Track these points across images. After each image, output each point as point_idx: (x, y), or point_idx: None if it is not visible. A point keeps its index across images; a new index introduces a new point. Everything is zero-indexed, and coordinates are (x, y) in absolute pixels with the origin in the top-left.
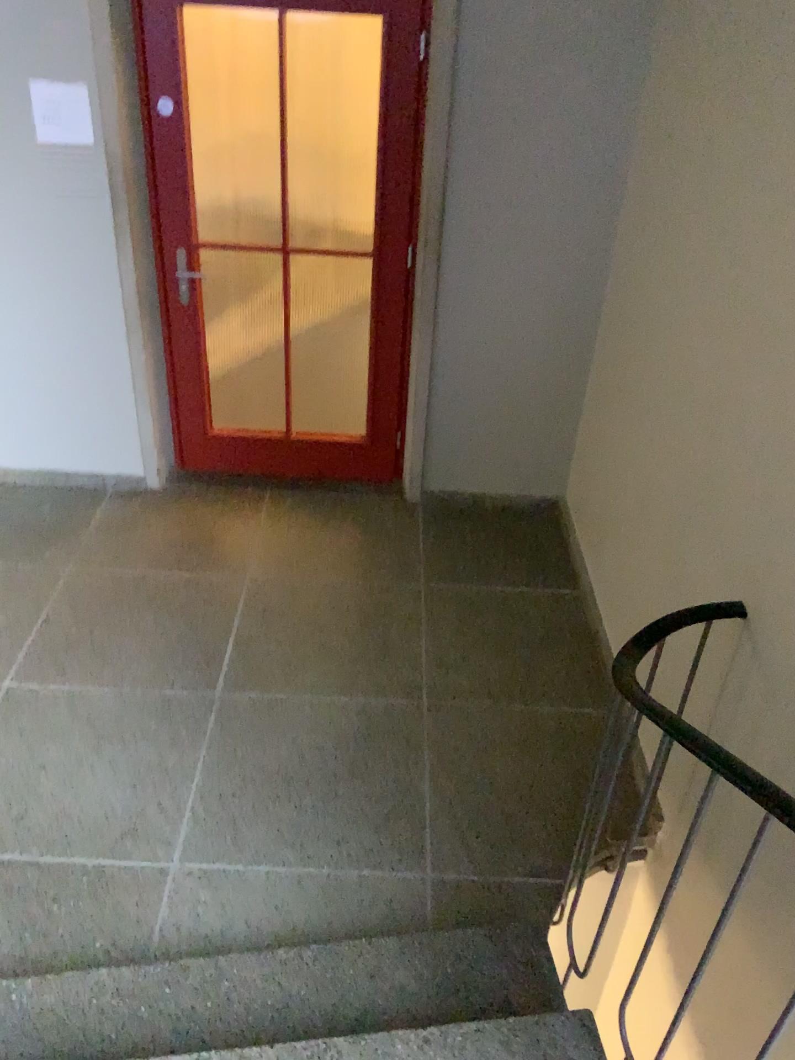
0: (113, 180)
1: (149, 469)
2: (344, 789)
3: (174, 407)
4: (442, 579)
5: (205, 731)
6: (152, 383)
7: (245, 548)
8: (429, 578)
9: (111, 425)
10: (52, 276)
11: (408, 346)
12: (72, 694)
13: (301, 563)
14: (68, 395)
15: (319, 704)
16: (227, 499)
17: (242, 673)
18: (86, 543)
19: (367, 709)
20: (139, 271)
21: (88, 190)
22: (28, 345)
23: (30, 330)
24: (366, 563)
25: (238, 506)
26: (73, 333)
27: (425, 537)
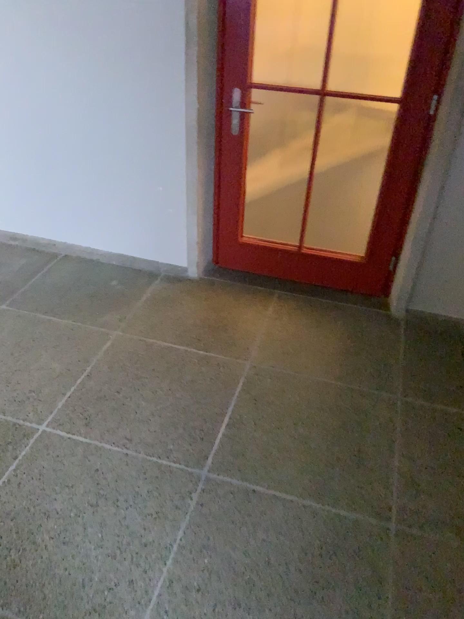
0: (185, 22)
1: (190, 261)
2: (303, 608)
3: (214, 215)
4: (416, 391)
5: (187, 509)
6: (199, 195)
7: (251, 336)
8: (404, 389)
9: (165, 224)
10: (132, 102)
11: (414, 184)
12: (88, 445)
13: (294, 356)
14: (137, 197)
15: (292, 501)
16: (245, 292)
17: (229, 453)
18: (133, 312)
19: (335, 517)
20: (199, 102)
21: (165, 29)
22: (112, 156)
23: (114, 145)
24: (349, 365)
25: (252, 299)
26: (144, 149)
27: (403, 349)
